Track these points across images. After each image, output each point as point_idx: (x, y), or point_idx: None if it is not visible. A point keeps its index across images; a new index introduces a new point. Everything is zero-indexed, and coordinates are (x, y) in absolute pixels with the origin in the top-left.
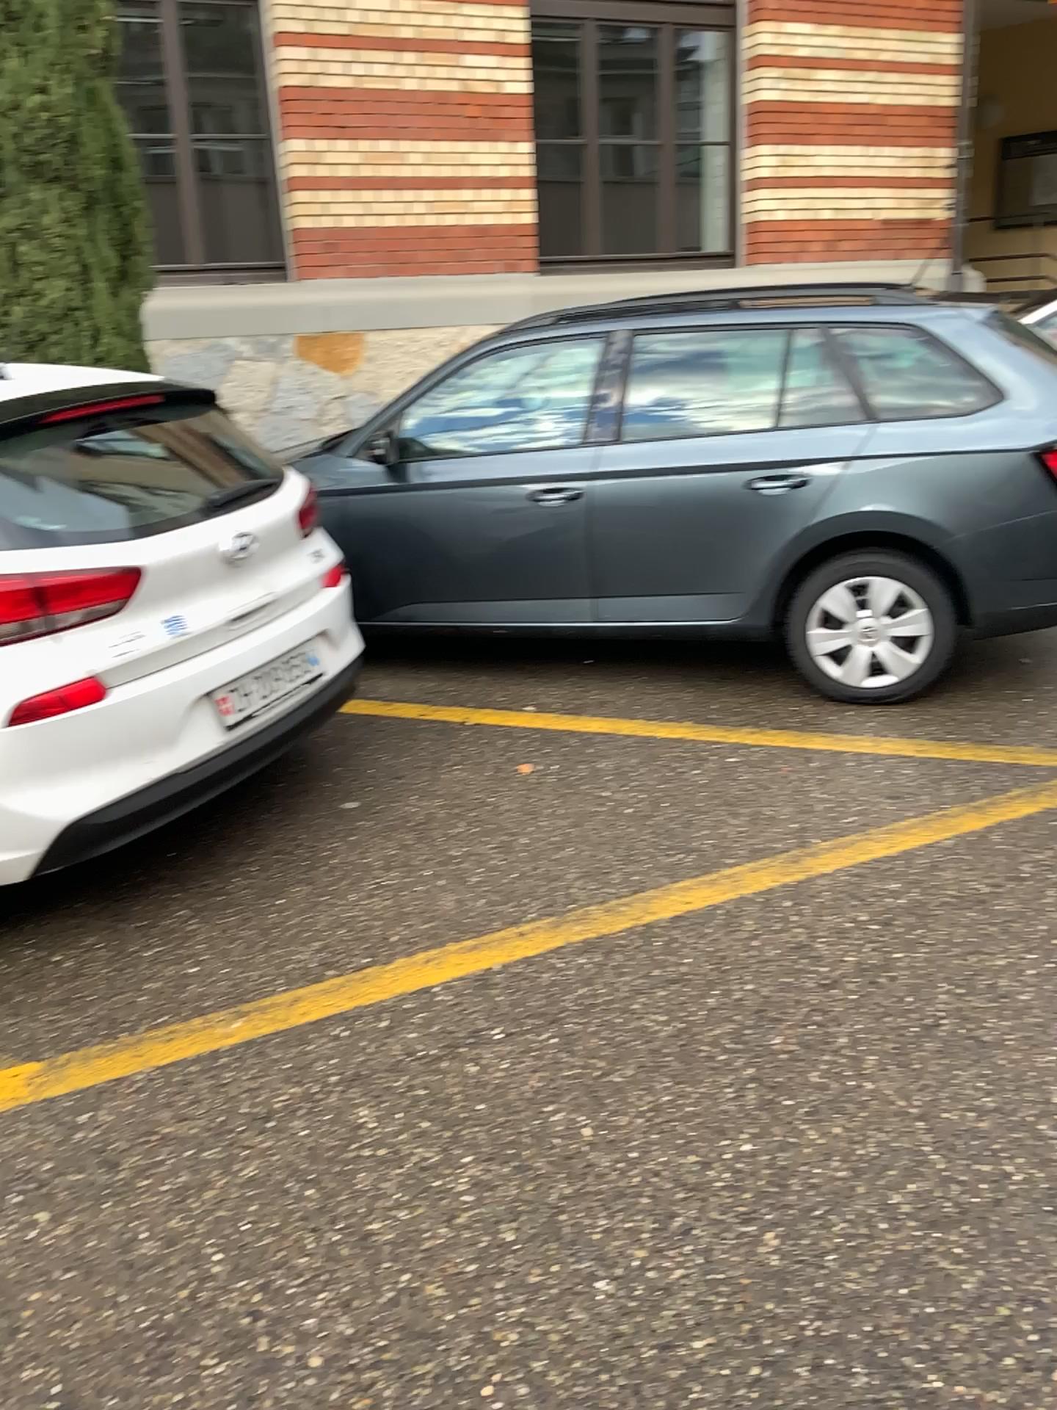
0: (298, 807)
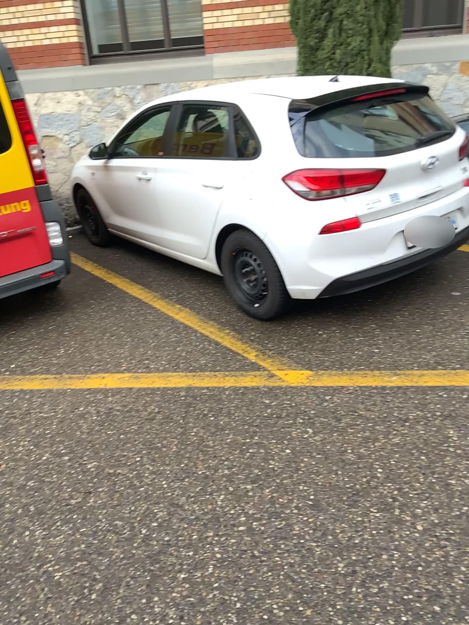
0: (428, 290)
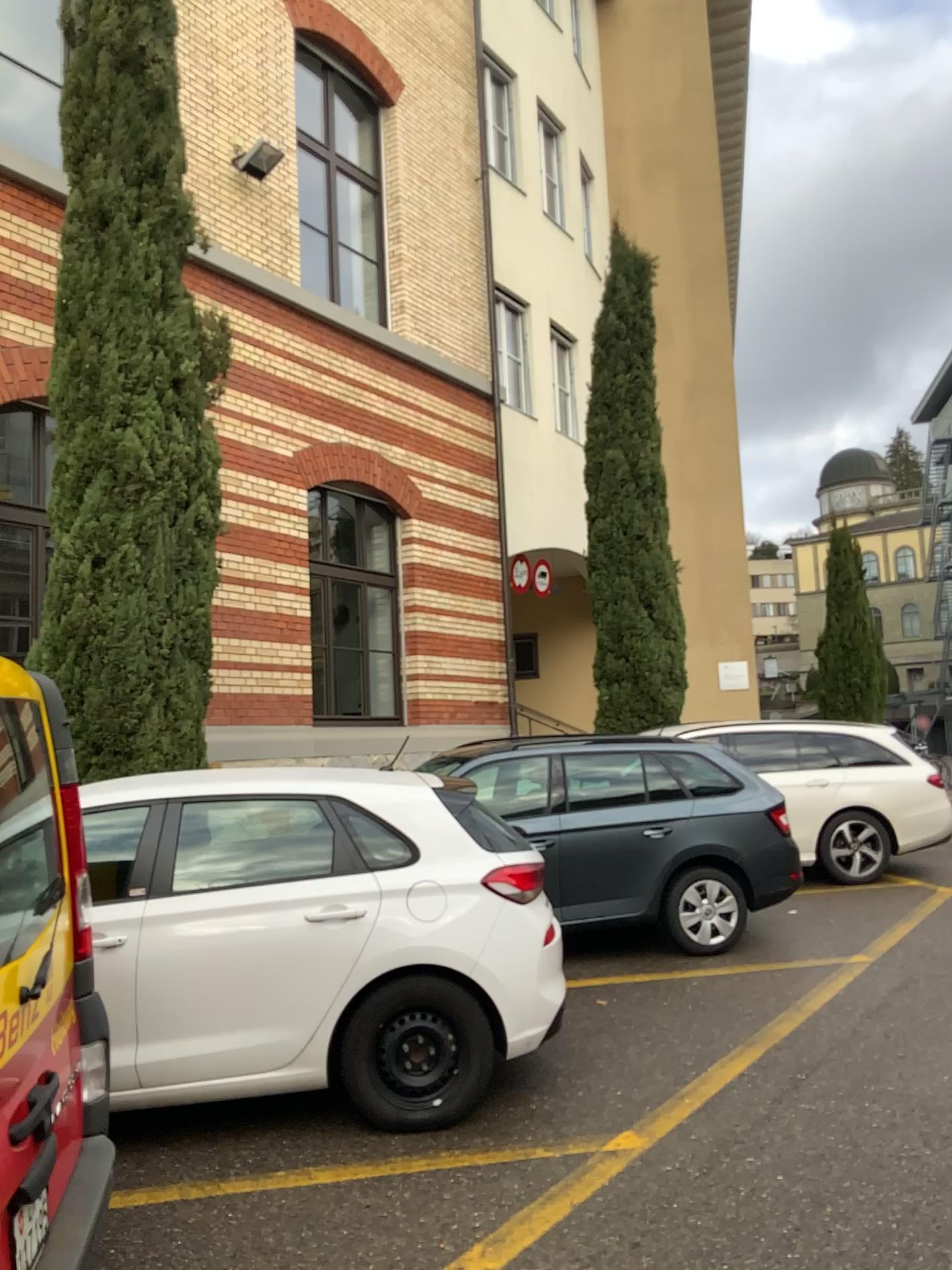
0: None
